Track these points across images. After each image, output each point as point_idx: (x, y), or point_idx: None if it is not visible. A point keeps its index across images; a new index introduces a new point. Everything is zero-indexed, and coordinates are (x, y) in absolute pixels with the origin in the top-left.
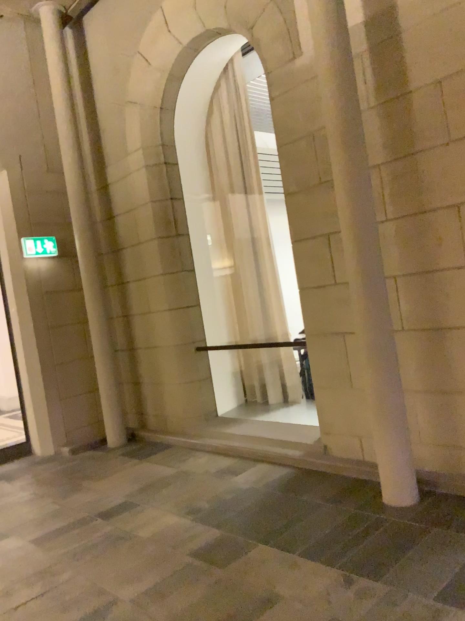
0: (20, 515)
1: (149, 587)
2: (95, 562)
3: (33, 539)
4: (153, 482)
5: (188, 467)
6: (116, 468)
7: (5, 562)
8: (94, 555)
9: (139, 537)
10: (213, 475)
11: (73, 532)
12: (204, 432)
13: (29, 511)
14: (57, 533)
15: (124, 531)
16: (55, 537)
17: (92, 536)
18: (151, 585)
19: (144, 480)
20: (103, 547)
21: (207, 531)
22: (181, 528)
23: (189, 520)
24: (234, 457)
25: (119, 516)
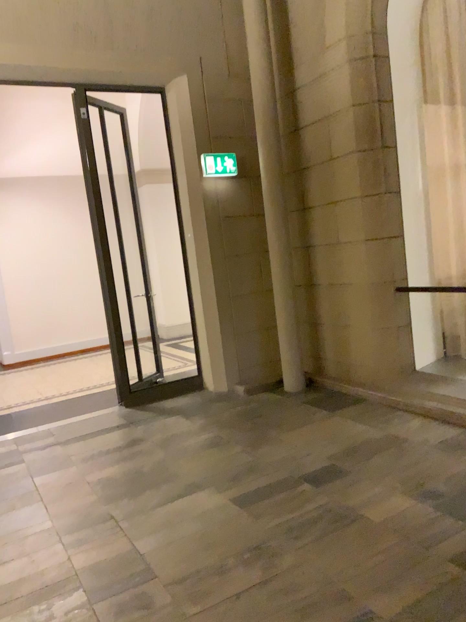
0: (212, 463)
1: (413, 602)
2: (322, 544)
3: (236, 497)
4: (359, 444)
5: (398, 429)
6: (305, 418)
7: (209, 522)
8: (317, 534)
9: (370, 519)
10: (436, 444)
11: (282, 497)
12: (403, 387)
13: (220, 459)
14: (262, 495)
15: (345, 506)
16: (260, 499)
17: (306, 507)
18: (414, 599)
19: (348, 439)
20: (326, 525)
21: (465, 528)
22: (424, 516)
23: (431, 505)
24: (456, 424)
25: (332, 483)
